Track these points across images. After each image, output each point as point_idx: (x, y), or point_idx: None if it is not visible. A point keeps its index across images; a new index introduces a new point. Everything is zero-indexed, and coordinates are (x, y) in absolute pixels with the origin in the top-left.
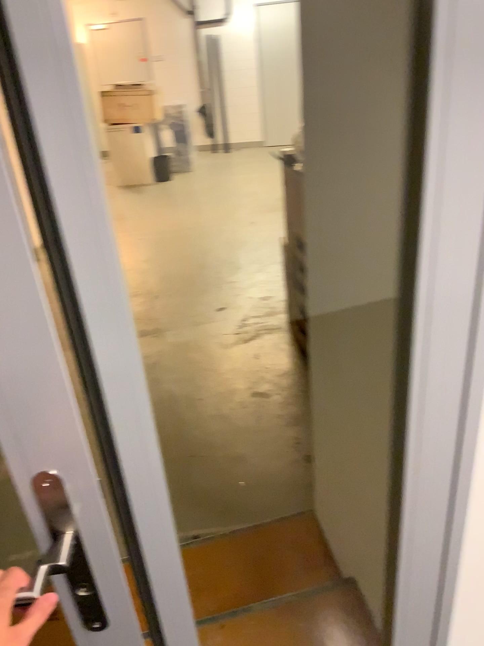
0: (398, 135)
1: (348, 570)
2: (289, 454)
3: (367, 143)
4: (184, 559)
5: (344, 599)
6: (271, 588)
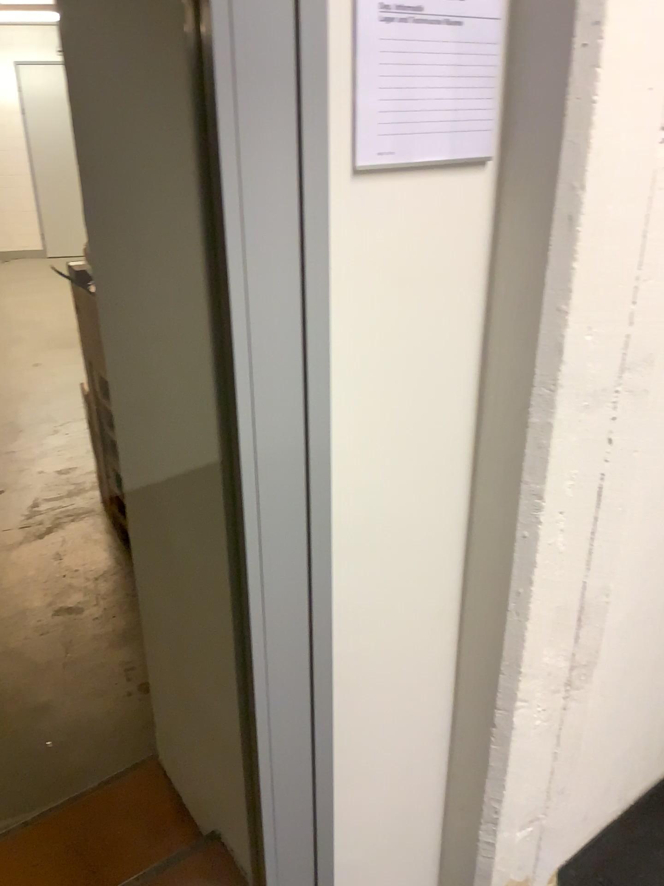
0: (200, 249)
1: (206, 821)
2: (115, 686)
3: (169, 258)
4: None
5: (204, 862)
6: (100, 878)
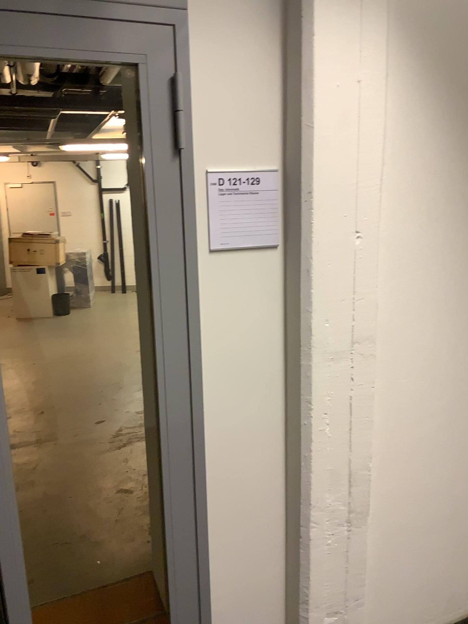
0: None
1: None
2: (141, 535)
3: None
4: (37, 616)
5: None
6: None
